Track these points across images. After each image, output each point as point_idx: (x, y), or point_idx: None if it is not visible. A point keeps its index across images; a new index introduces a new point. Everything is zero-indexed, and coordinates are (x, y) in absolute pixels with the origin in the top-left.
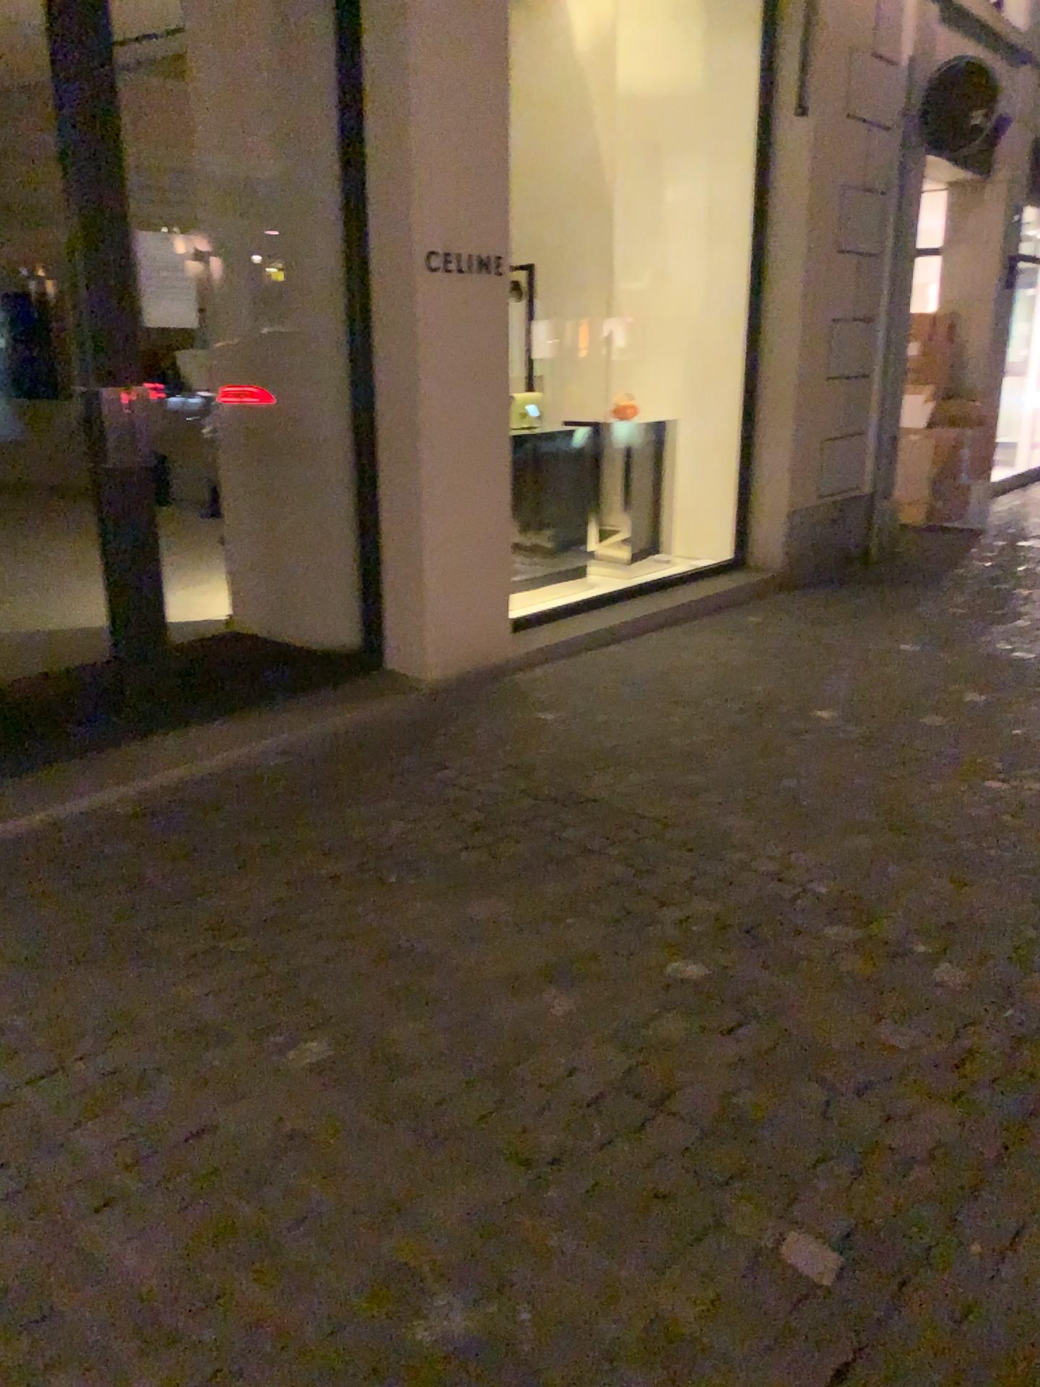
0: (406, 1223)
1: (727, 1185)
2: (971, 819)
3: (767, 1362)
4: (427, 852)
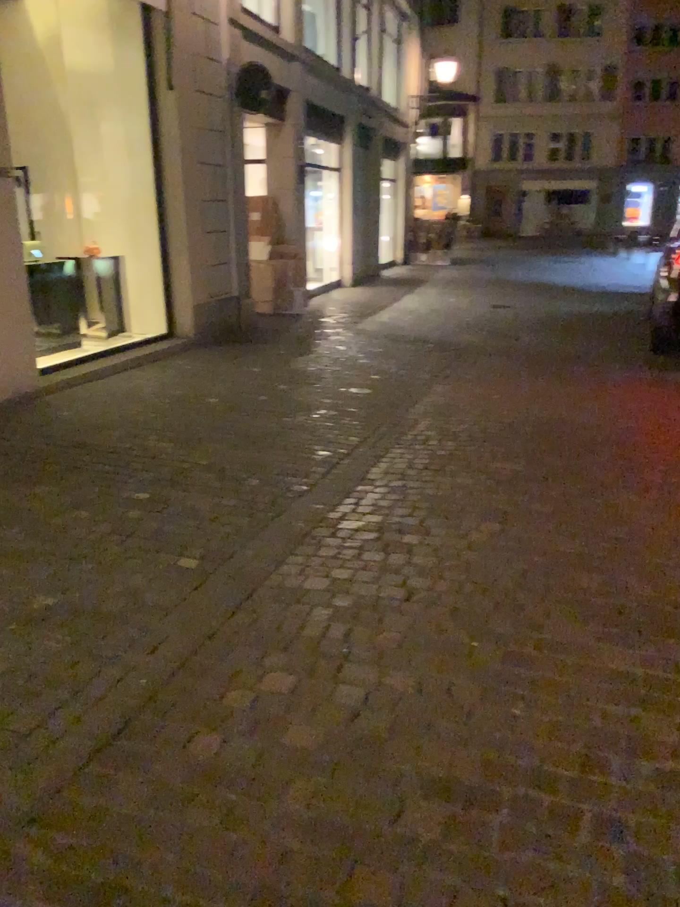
0: (22, 580)
1: (156, 549)
2: (272, 431)
3: (169, 586)
4: (7, 472)
